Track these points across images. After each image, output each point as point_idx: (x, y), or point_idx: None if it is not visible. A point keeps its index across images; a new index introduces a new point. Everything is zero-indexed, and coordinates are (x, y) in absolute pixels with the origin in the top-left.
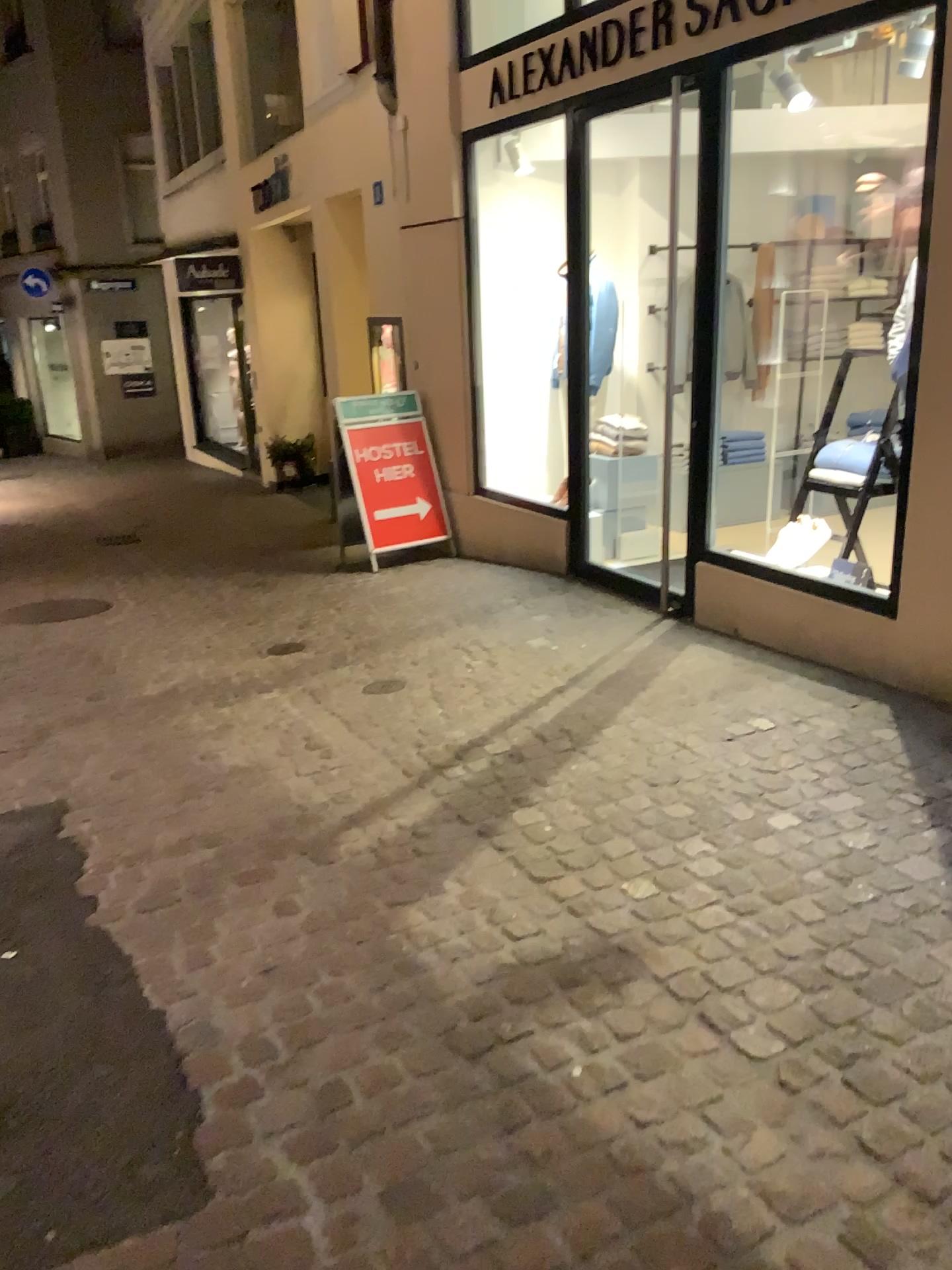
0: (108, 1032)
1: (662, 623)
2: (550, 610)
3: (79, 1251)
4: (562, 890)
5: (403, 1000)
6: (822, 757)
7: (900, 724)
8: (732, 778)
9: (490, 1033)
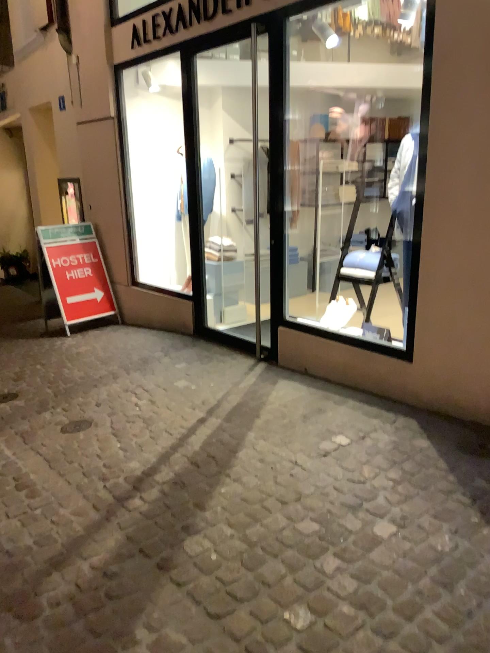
0: None
1: (258, 366)
2: (185, 361)
3: None
4: (236, 627)
5: None
6: (389, 466)
7: (427, 434)
8: (337, 492)
9: None
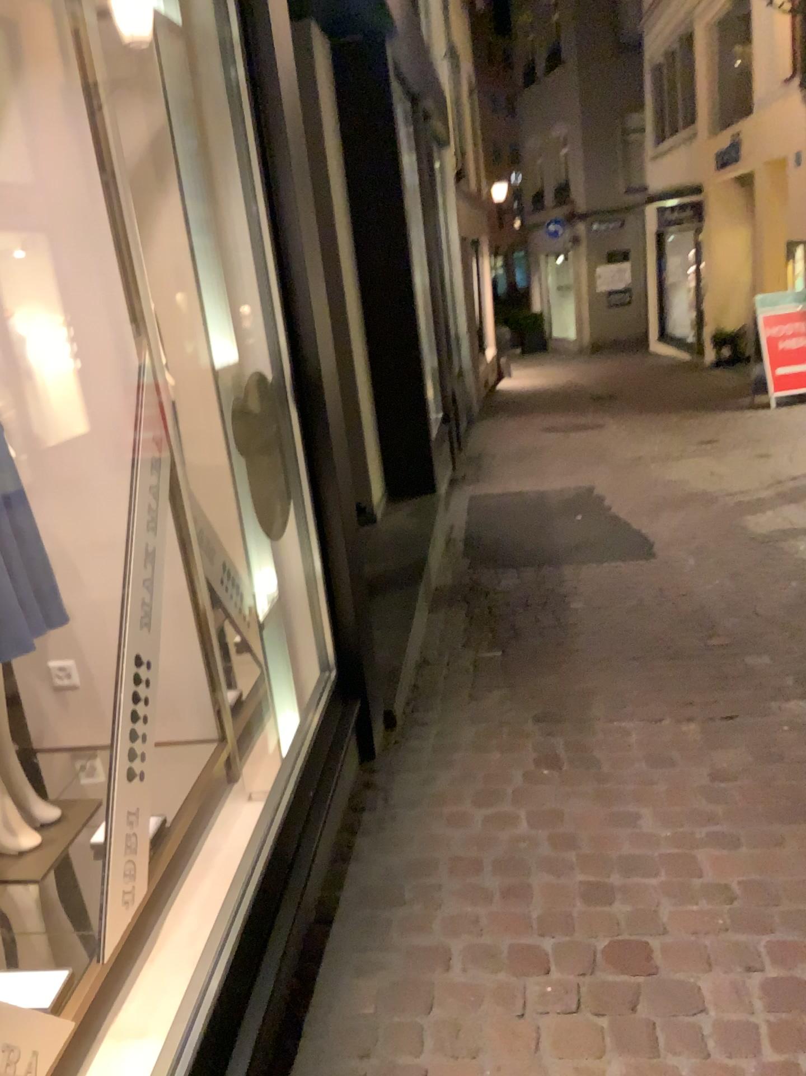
0: (620, 531)
1: None
2: None
3: (616, 558)
4: None
5: (735, 532)
6: None
7: None
8: None
9: (767, 539)
